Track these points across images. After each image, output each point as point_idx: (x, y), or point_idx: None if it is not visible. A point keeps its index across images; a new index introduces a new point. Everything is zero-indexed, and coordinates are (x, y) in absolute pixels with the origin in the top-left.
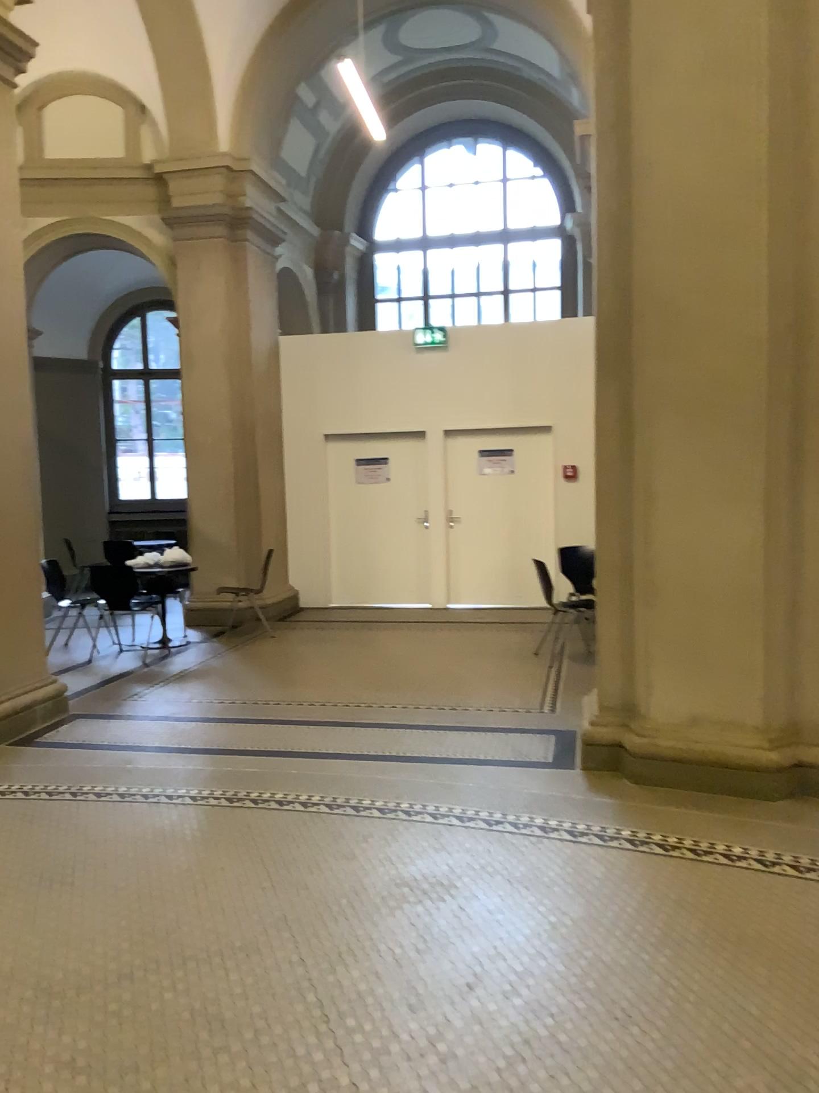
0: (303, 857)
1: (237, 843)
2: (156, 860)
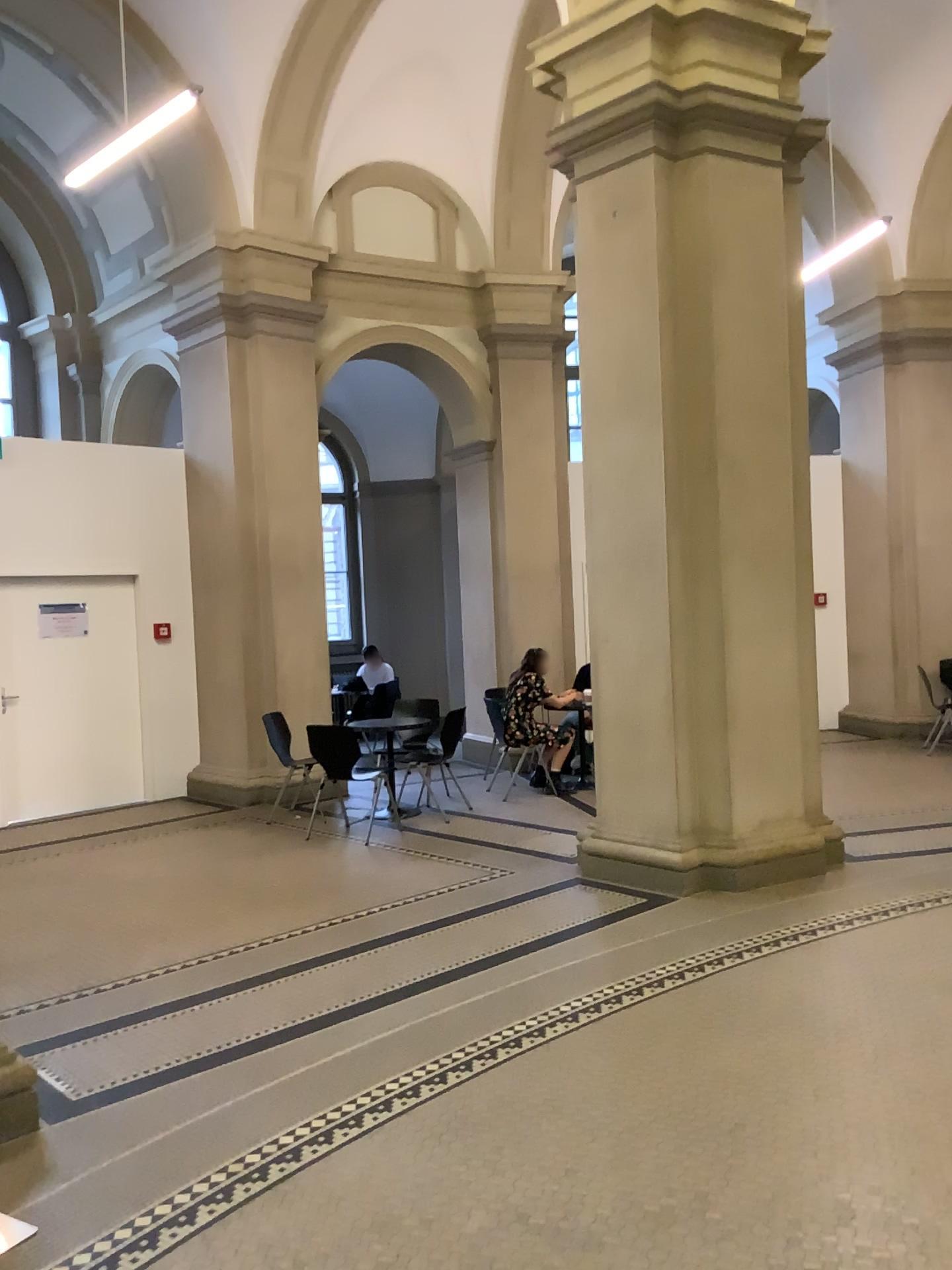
0: (786, 1014)
1: (715, 1033)
2: (720, 1074)
